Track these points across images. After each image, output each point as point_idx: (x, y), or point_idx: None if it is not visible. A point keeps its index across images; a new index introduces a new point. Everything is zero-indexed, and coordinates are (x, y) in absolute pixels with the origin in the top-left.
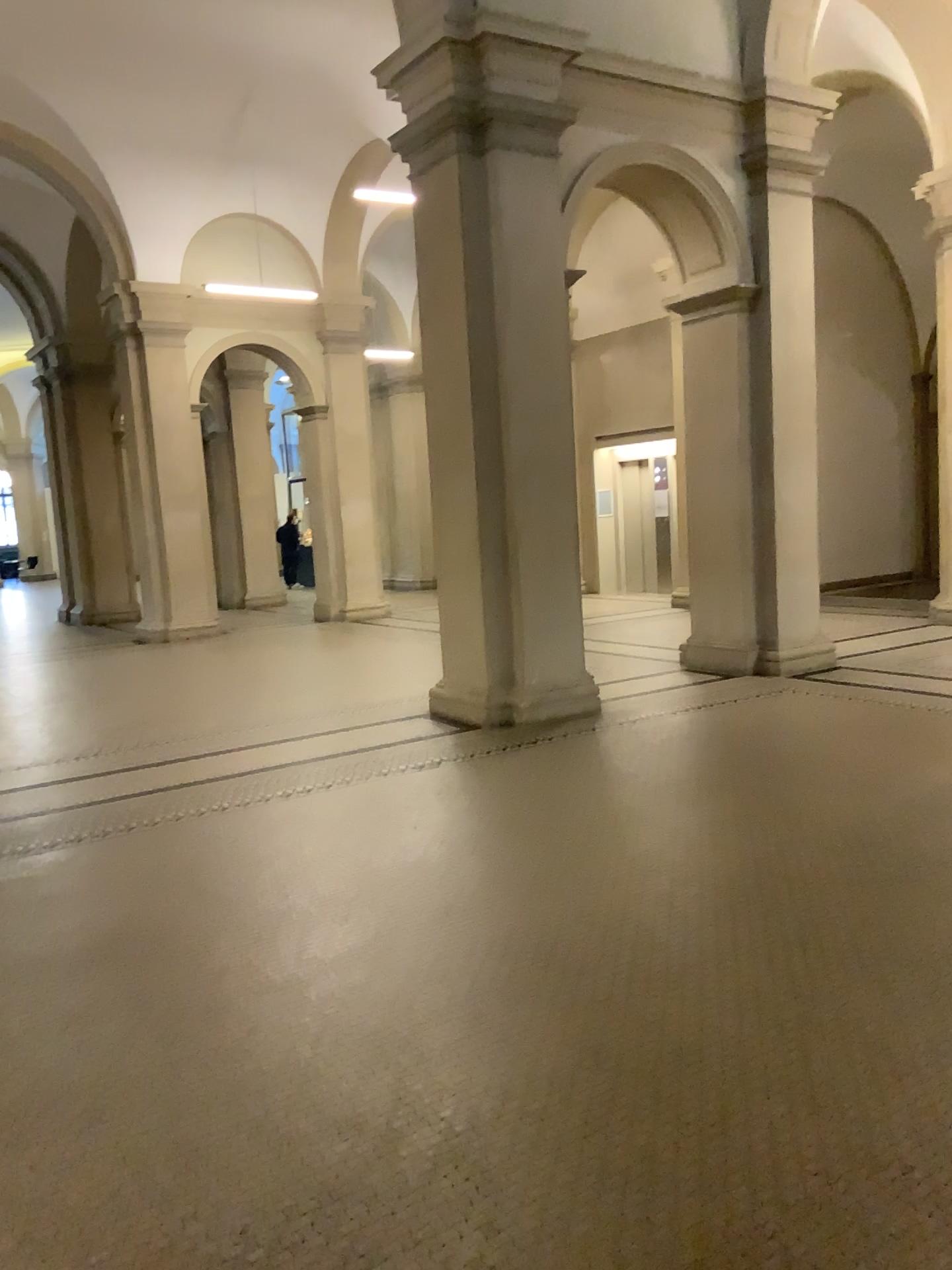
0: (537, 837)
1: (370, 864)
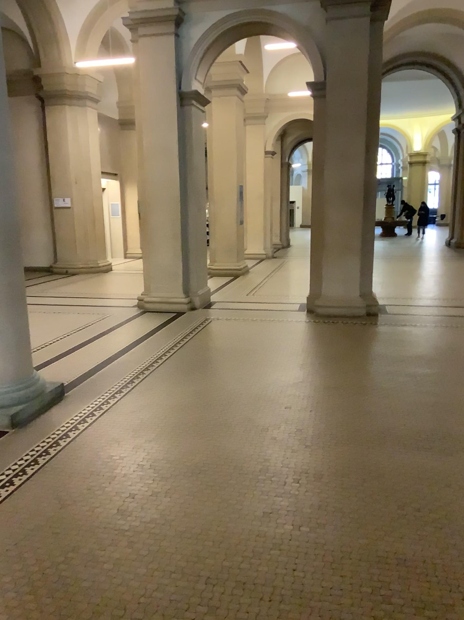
0: None
1: None
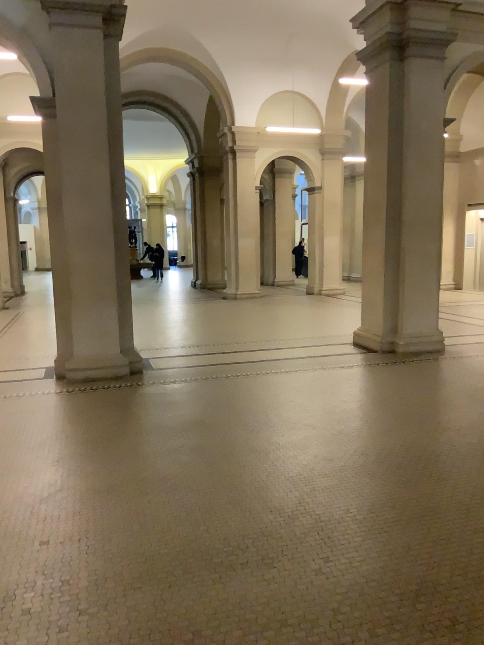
0: (396, 405)
1: (312, 408)
